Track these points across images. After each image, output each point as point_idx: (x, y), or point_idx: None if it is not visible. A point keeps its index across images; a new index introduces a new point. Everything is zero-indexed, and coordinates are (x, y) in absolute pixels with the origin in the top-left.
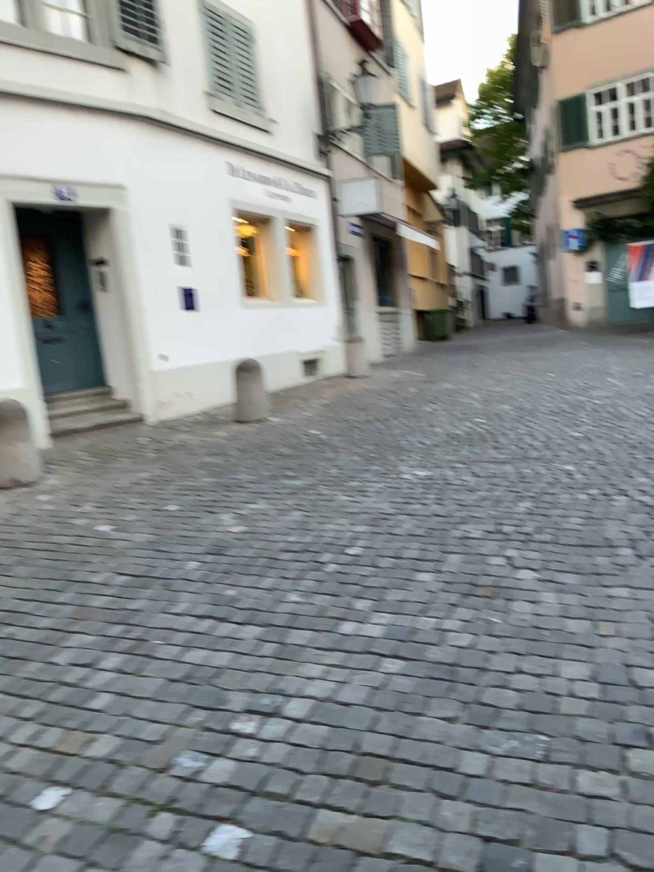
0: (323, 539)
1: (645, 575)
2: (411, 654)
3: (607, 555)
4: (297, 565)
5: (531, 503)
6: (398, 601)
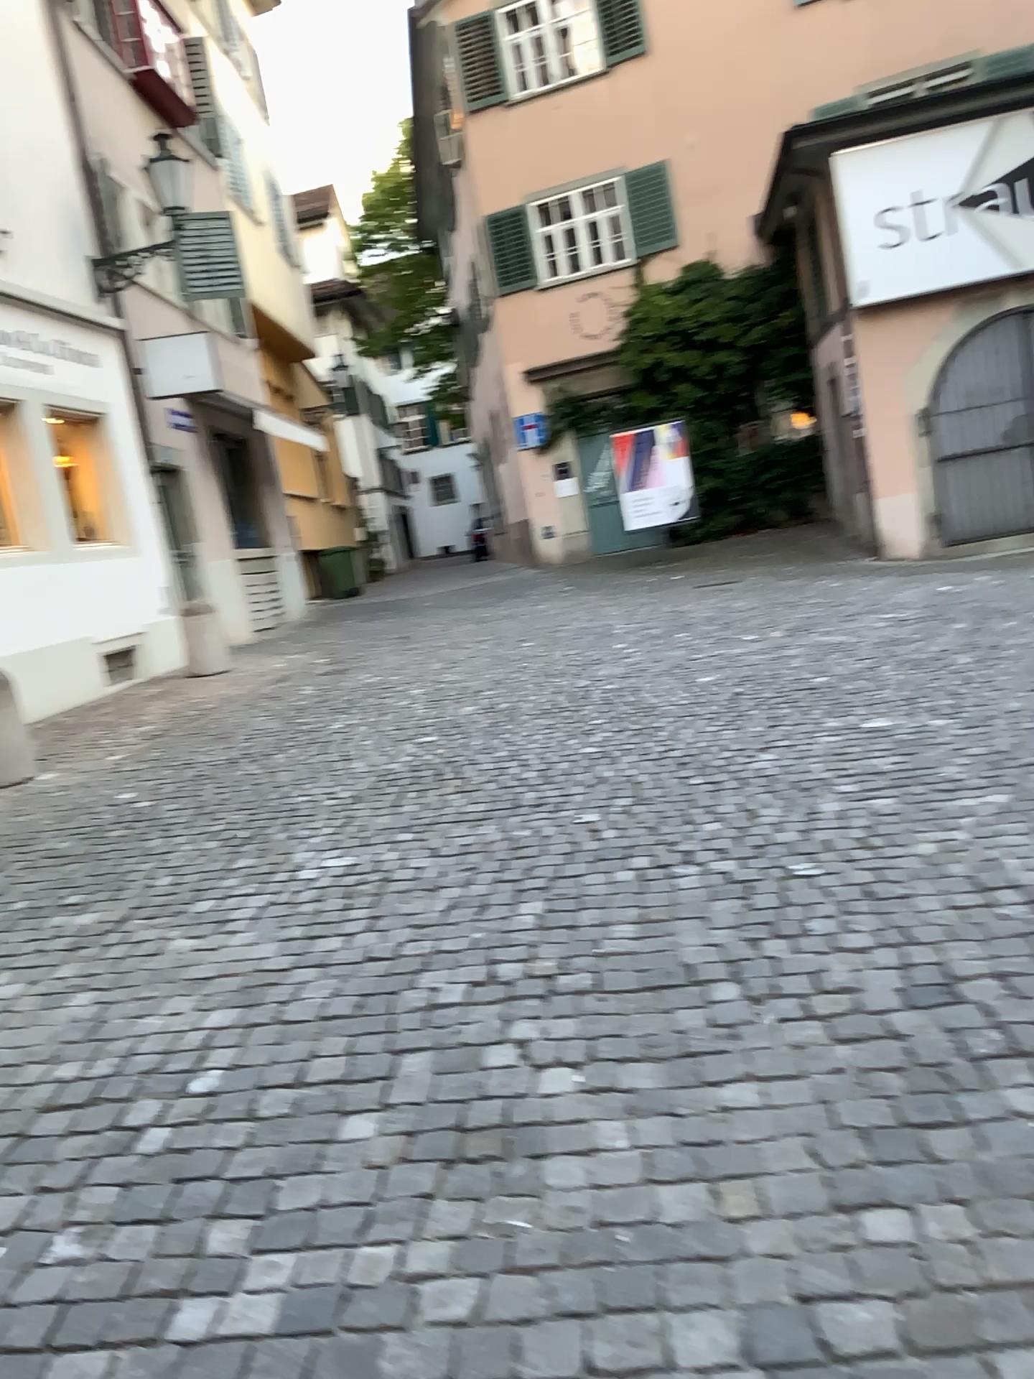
0: (135, 1059)
1: (775, 1046)
2: (344, 1372)
3: (698, 1009)
4: (75, 1141)
5: (541, 907)
6: (304, 1210)
